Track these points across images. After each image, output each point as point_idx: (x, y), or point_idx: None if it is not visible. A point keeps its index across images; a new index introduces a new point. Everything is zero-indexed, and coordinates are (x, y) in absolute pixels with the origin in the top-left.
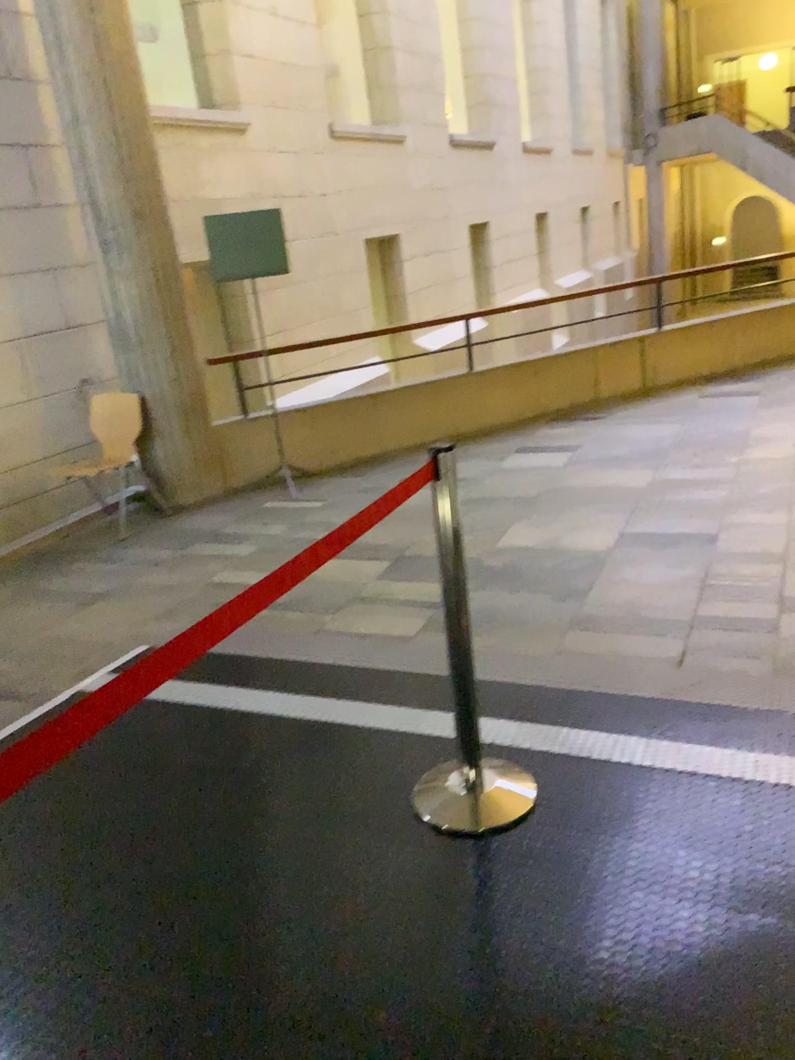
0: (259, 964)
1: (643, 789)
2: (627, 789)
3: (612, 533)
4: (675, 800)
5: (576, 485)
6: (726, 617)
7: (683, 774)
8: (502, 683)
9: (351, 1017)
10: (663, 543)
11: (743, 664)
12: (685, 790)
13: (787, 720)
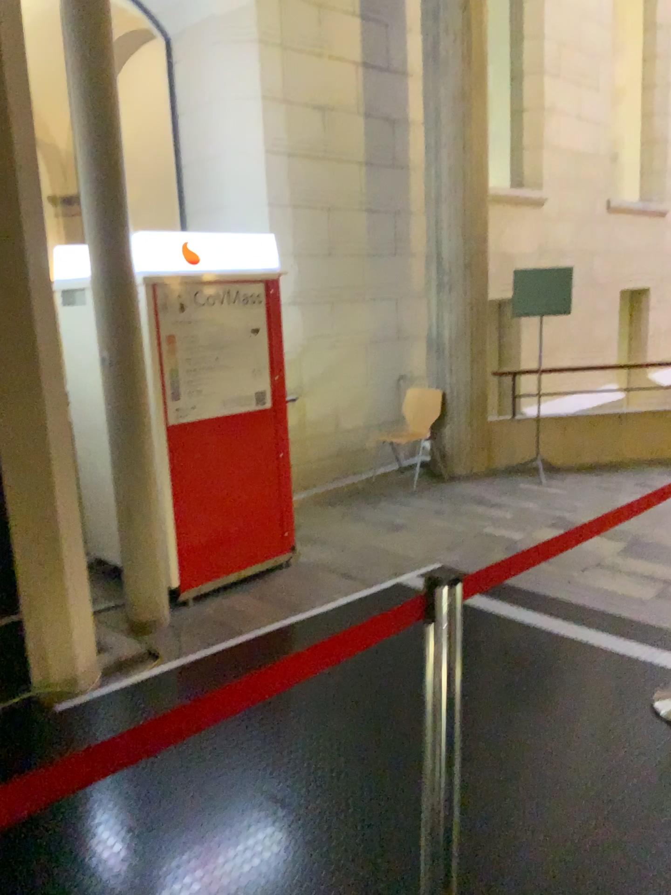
0: (546, 767)
1: None
2: None
3: None
4: None
5: None
6: None
7: None
8: None
9: (613, 811)
10: None
11: None
12: None
13: None
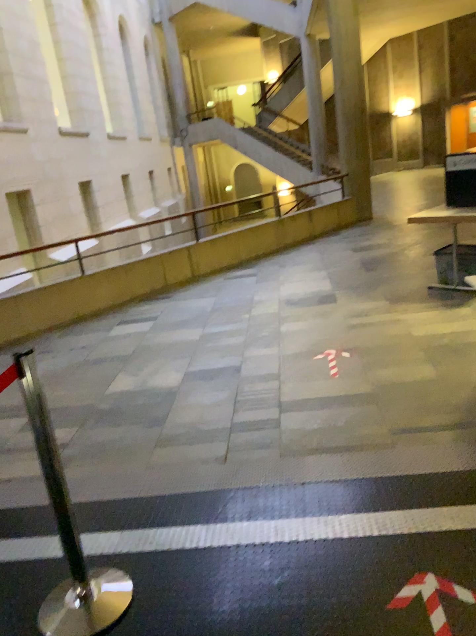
0: None
1: (205, 566)
2: (195, 569)
3: (178, 375)
4: (226, 570)
5: (154, 344)
6: (249, 422)
7: (231, 546)
8: (107, 500)
9: None
10: (209, 377)
11: (262, 454)
12: (233, 560)
13: (291, 491)
